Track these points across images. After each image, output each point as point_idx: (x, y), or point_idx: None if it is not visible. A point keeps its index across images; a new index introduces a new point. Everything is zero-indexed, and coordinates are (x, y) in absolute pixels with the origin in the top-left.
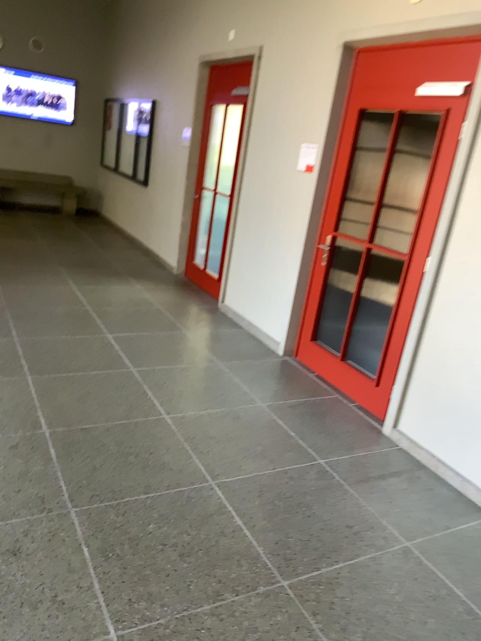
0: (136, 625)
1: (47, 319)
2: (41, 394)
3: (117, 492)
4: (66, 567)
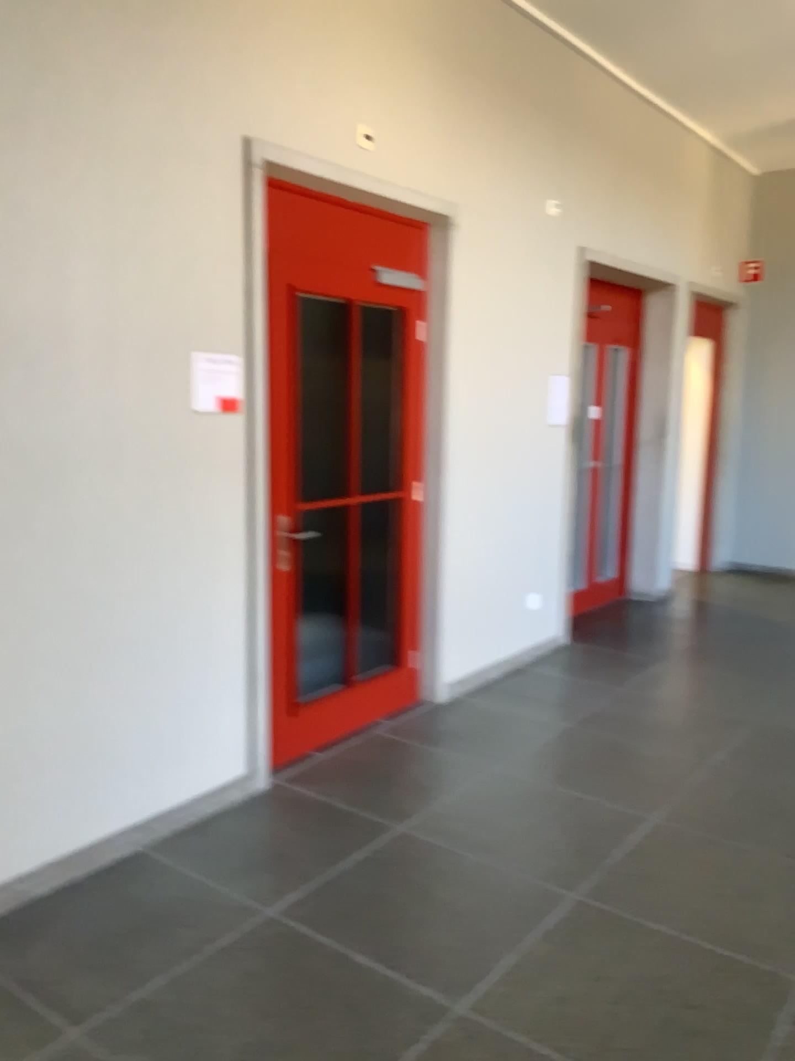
0: None
1: None
2: None
3: None
4: None
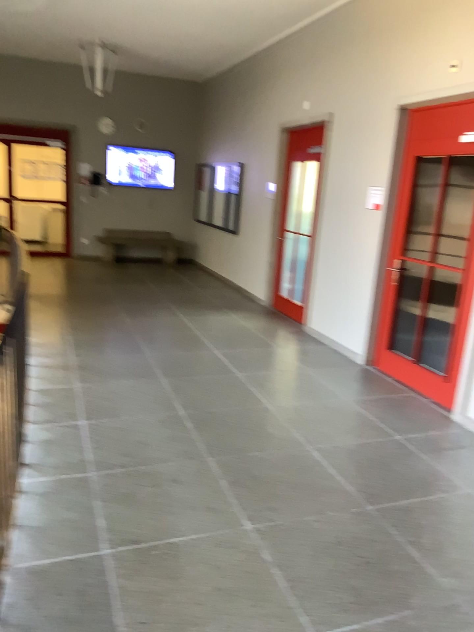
0: (266, 522)
1: (168, 340)
2: (175, 390)
3: (241, 450)
4: (213, 489)
